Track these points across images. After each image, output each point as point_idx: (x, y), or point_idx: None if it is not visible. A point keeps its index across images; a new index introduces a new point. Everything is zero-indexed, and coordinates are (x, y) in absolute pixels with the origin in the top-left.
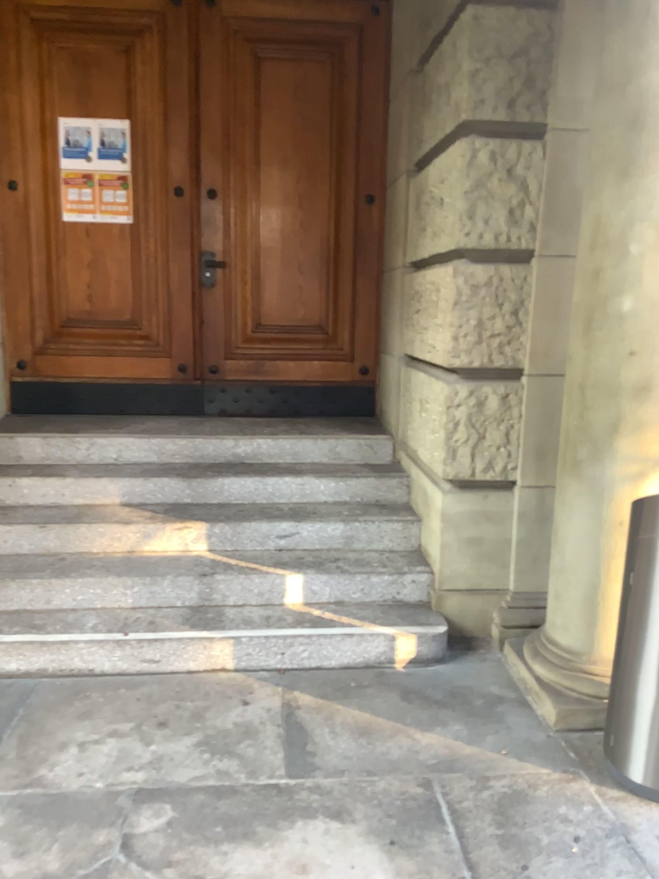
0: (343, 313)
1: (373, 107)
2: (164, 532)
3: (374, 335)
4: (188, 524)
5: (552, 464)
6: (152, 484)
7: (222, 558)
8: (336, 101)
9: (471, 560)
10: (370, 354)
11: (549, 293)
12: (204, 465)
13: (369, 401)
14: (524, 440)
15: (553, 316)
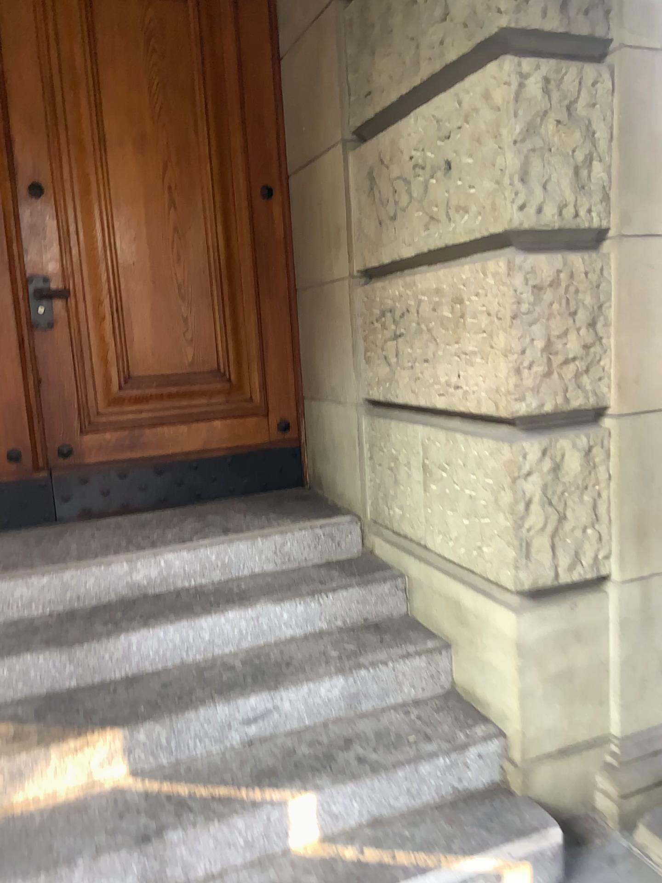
0: (246, 350)
1: (258, 65)
2: (48, 759)
3: (292, 377)
4: (88, 732)
5: (656, 542)
6: (6, 667)
7: (163, 786)
8: (206, 56)
9: (556, 703)
10: (289, 404)
11: (633, 292)
12: (86, 611)
13: (295, 468)
14: (616, 512)
15: (639, 325)
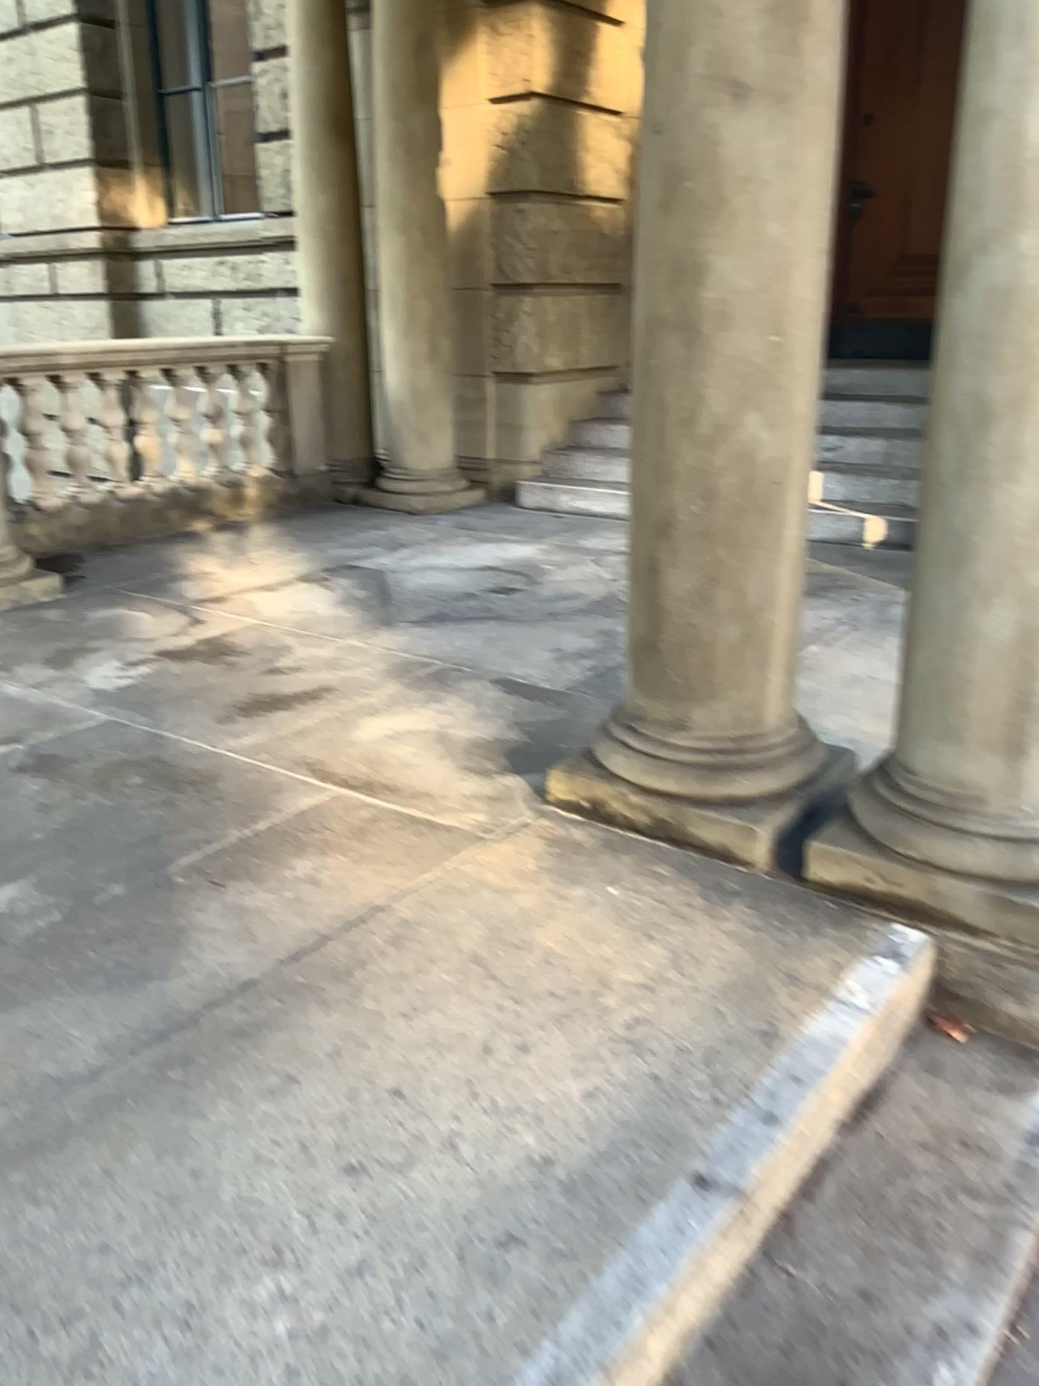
0: None
1: None
2: None
3: None
4: None
5: None
6: None
7: None
8: None
9: None
10: None
11: None
12: None
13: None
14: None
15: None
